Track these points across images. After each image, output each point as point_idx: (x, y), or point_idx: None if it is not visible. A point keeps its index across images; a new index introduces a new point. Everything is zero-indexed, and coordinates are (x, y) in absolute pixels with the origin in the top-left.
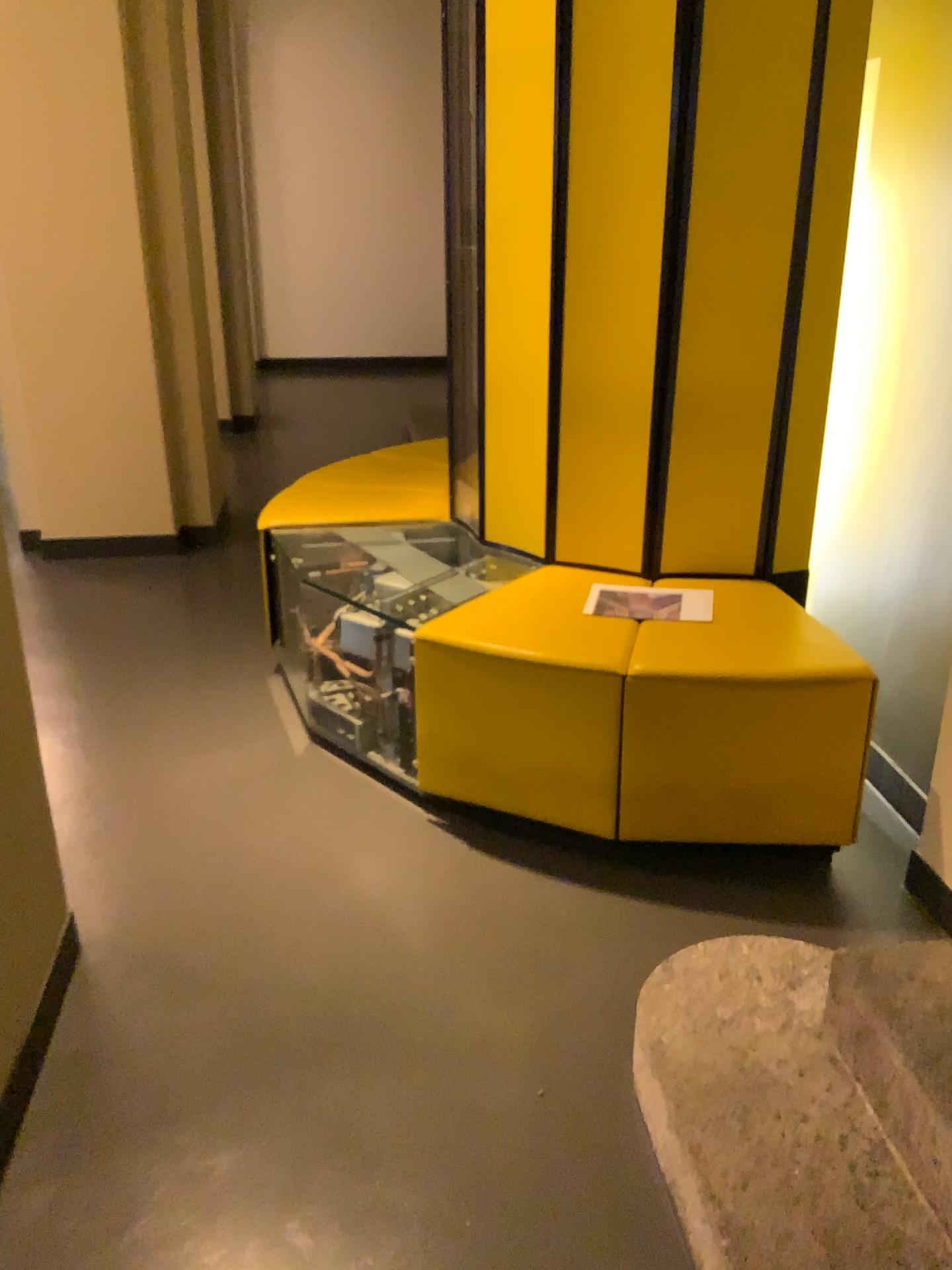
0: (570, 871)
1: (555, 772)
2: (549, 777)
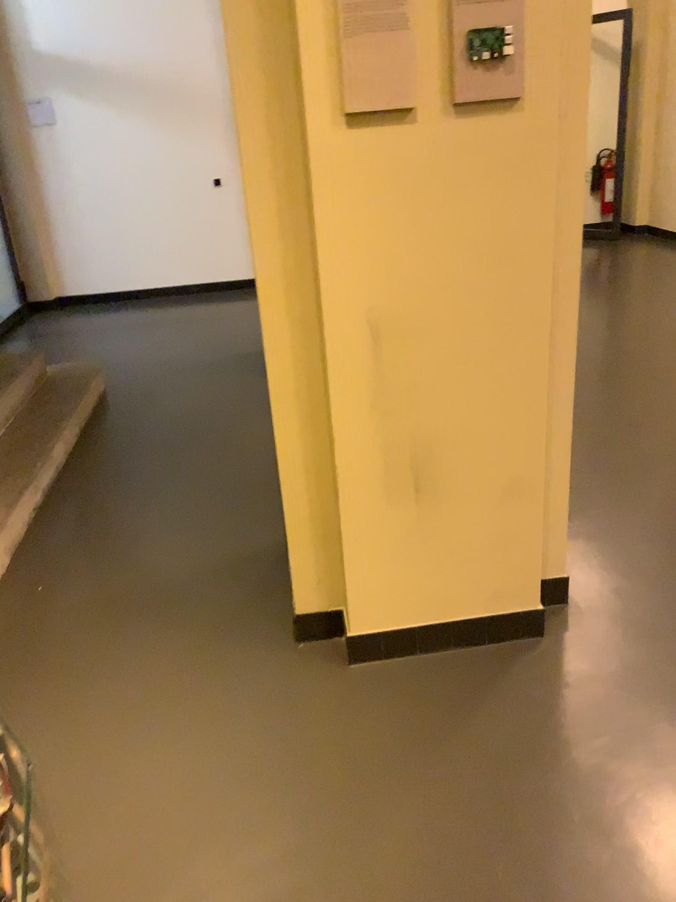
0: None
1: None
2: None
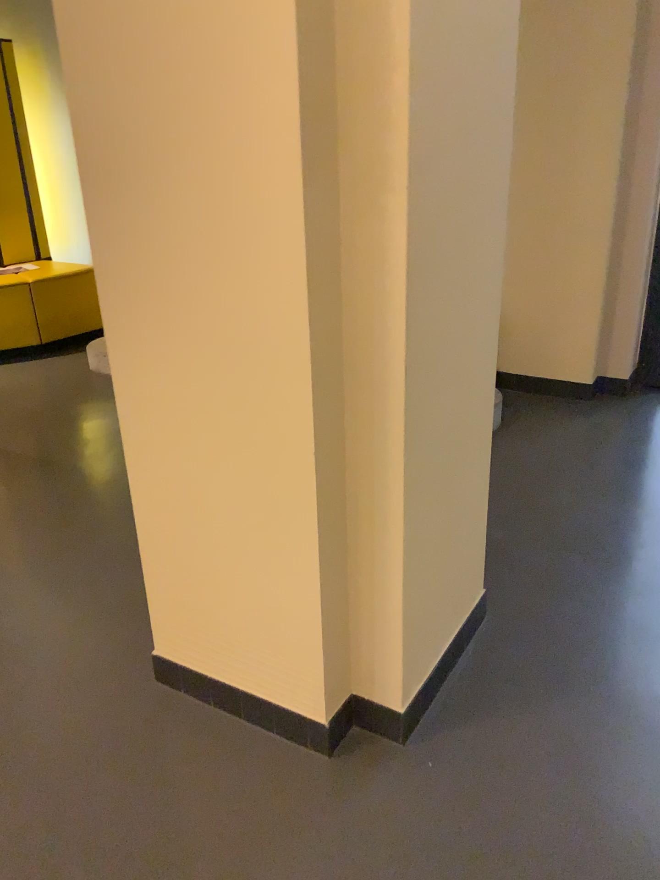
0: (30, 360)
1: (13, 328)
2: (11, 331)
